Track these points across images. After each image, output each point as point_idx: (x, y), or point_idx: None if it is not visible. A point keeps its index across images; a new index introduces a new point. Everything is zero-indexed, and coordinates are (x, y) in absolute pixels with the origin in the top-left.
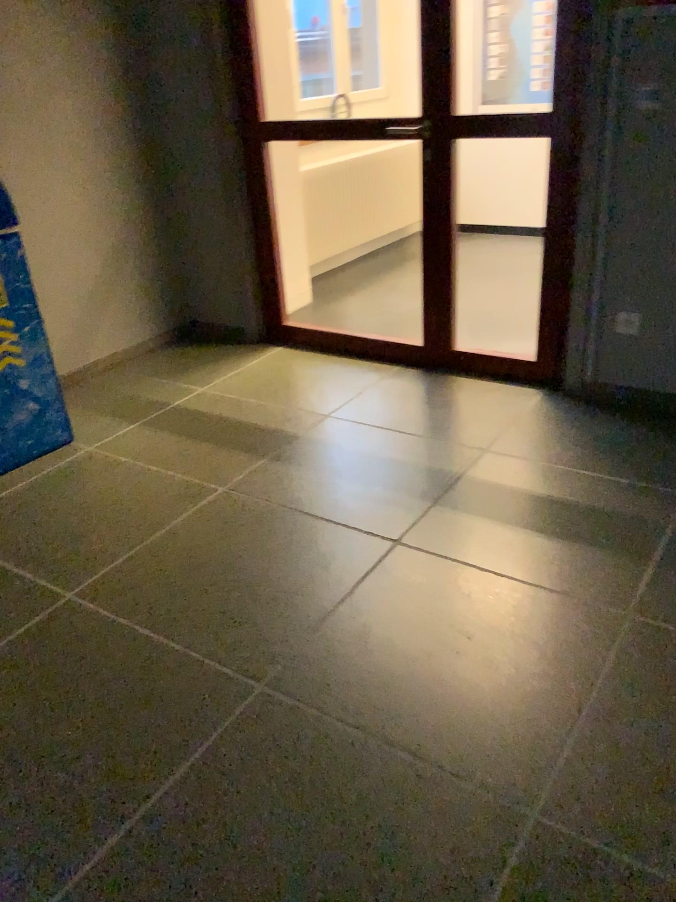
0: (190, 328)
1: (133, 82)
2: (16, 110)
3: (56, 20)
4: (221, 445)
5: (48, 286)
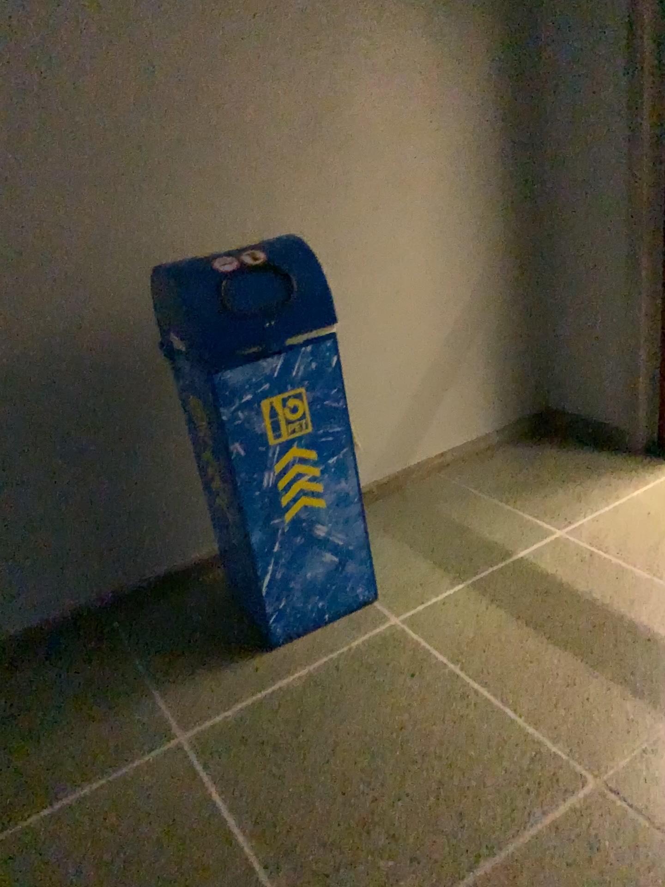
0: (543, 418)
1: (507, 100)
2: (351, 151)
3: (414, 27)
4: (586, 667)
5: (368, 372)
